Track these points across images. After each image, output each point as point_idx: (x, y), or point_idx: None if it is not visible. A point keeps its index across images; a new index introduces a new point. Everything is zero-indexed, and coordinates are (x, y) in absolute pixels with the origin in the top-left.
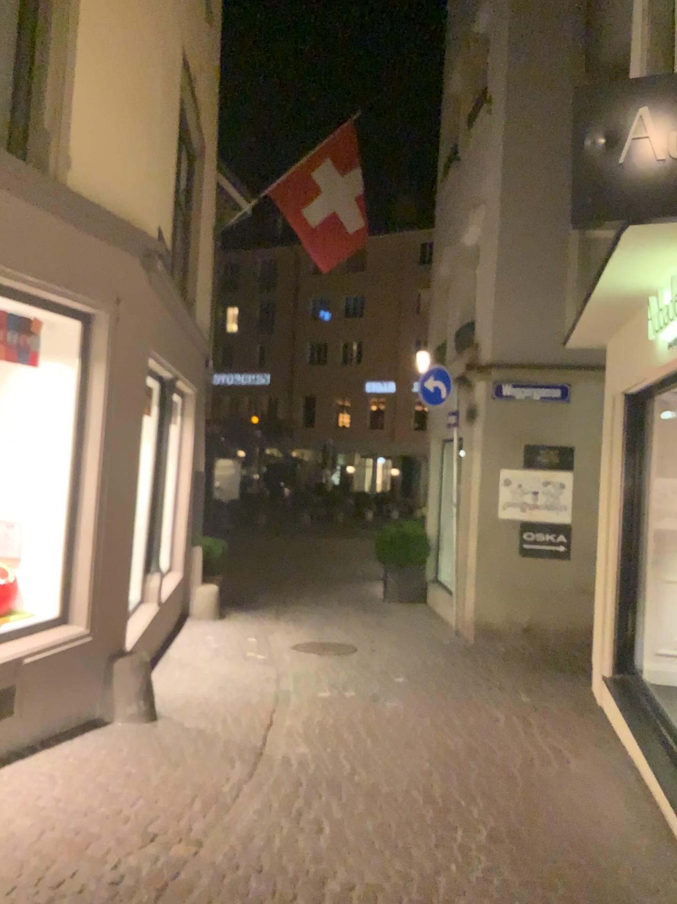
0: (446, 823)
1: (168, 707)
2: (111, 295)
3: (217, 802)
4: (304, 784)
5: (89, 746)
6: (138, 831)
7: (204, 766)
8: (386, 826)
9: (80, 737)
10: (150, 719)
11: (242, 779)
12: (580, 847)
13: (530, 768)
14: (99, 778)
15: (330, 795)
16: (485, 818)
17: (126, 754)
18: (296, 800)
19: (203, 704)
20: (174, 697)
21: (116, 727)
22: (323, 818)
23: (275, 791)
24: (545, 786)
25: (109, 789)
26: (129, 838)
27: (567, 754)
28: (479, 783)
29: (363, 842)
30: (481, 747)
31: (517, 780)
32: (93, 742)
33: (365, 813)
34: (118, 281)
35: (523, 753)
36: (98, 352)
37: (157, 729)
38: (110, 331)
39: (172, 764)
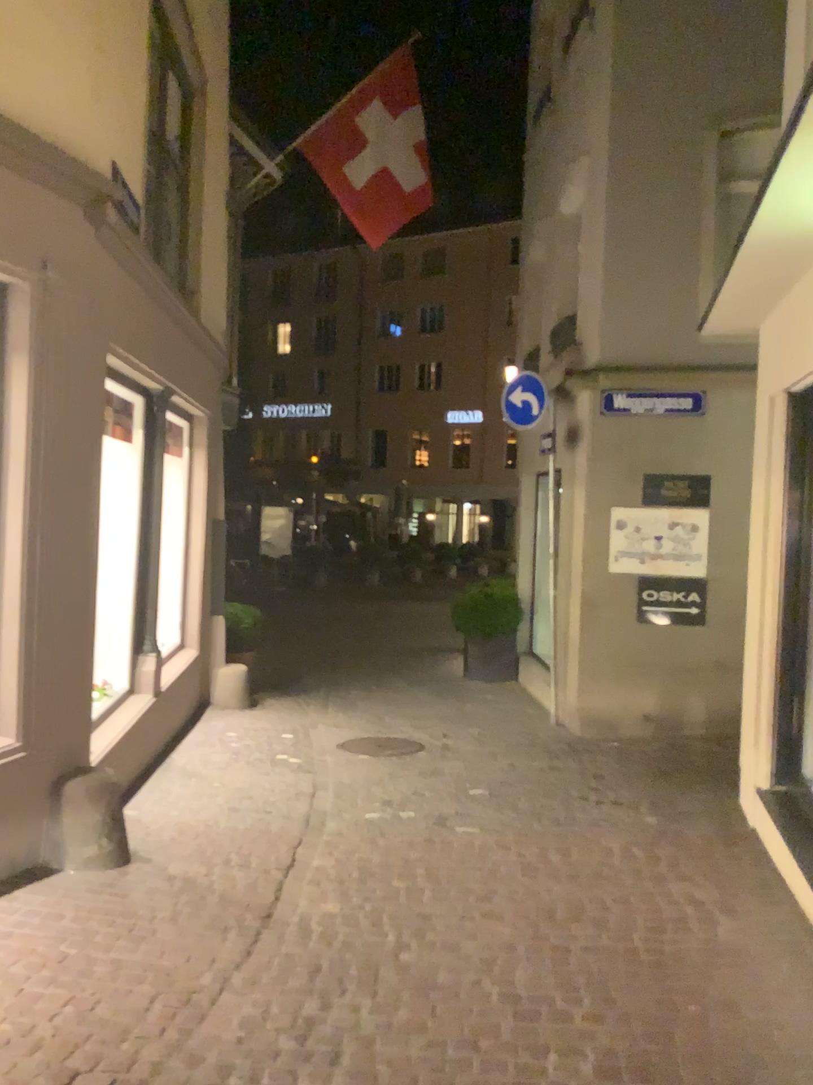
0: (530, 1041)
1: (147, 845)
2: (32, 255)
3: (185, 1007)
4: (322, 970)
5: (14, 912)
6: (48, 1066)
7: (178, 942)
8: (438, 1046)
9: (5, 897)
10: (116, 865)
11: (231, 963)
12: (741, 1084)
13: (657, 935)
14: (13, 969)
15: (358, 990)
16: (591, 1028)
17: (67, 925)
18: (305, 999)
19: (198, 838)
20: (159, 827)
21: (63, 881)
22: (343, 1032)
23: (277, 985)
24: (682, 968)
25: (24, 987)
26: (30, 1083)
27: (711, 911)
28: (583, 964)
29: (398, 1079)
30: (586, 901)
31: (639, 957)
32: (21, 906)
33: (407, 1022)
34: (45, 236)
35: (648, 910)
36: (13, 339)
37: (123, 880)
38: (33, 309)
39: (132, 940)
